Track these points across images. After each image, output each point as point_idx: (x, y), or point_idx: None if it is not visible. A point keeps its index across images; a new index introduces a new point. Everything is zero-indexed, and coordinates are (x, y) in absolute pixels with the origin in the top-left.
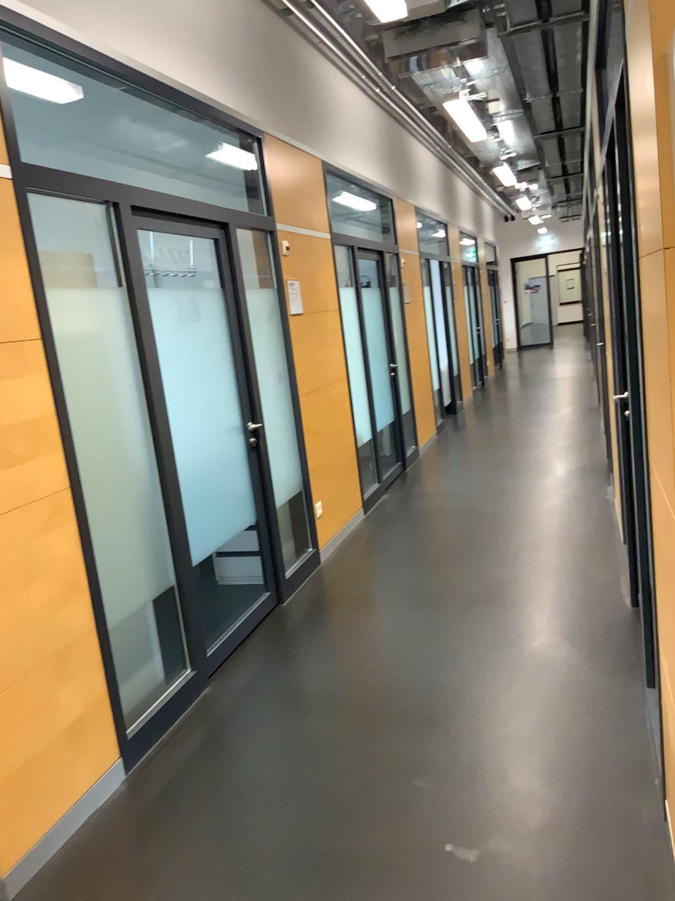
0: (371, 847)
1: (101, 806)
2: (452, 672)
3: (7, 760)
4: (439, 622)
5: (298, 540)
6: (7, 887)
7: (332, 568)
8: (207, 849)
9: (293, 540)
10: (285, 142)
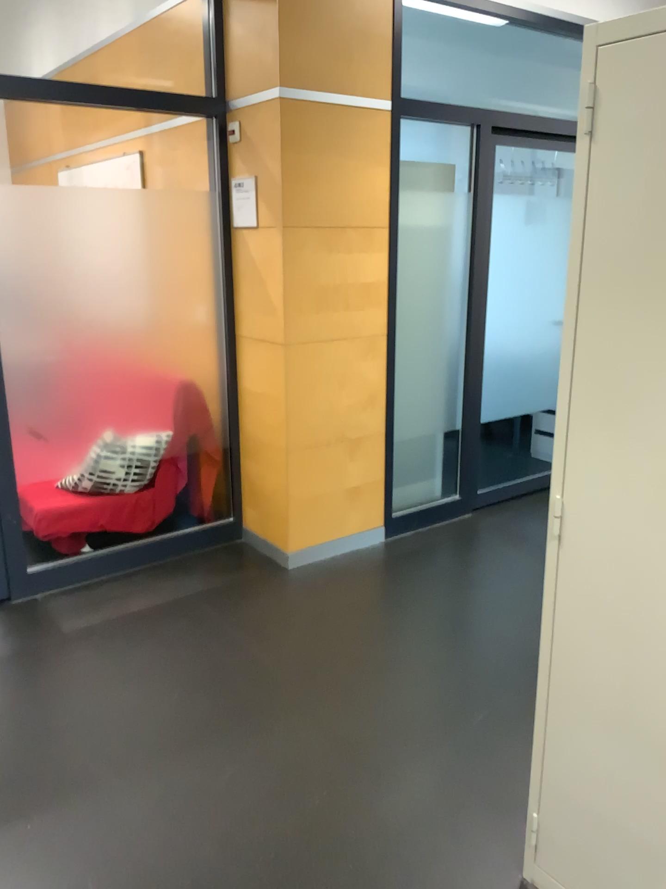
0: (499, 626)
1: (361, 546)
2: None
3: (305, 487)
4: None
5: None
6: (291, 559)
7: None
8: (402, 587)
9: None
10: None
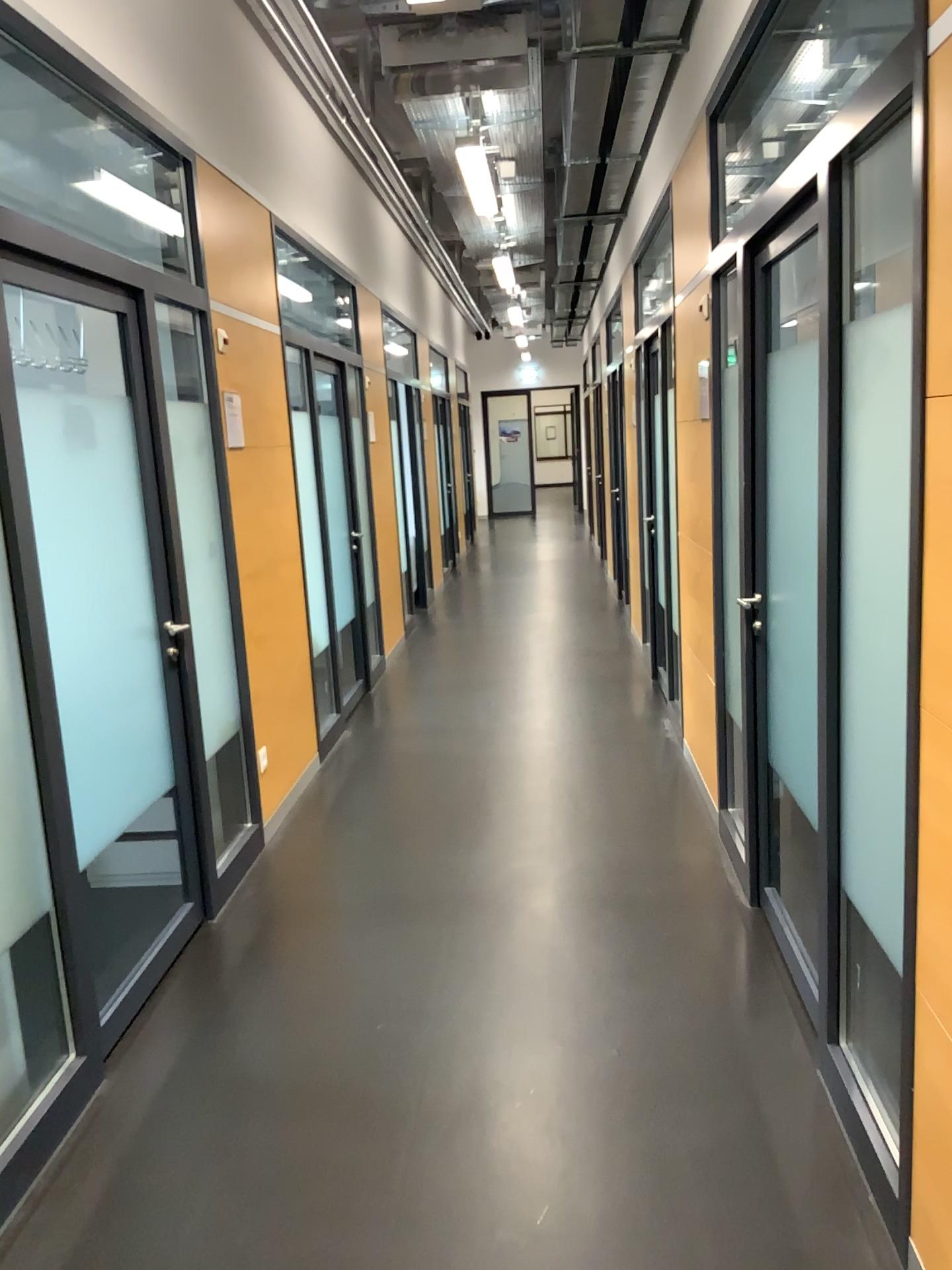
0: None
1: None
2: (519, 1029)
3: None
4: (477, 941)
5: (229, 810)
6: None
7: (285, 853)
8: None
9: (222, 809)
10: (223, 175)
